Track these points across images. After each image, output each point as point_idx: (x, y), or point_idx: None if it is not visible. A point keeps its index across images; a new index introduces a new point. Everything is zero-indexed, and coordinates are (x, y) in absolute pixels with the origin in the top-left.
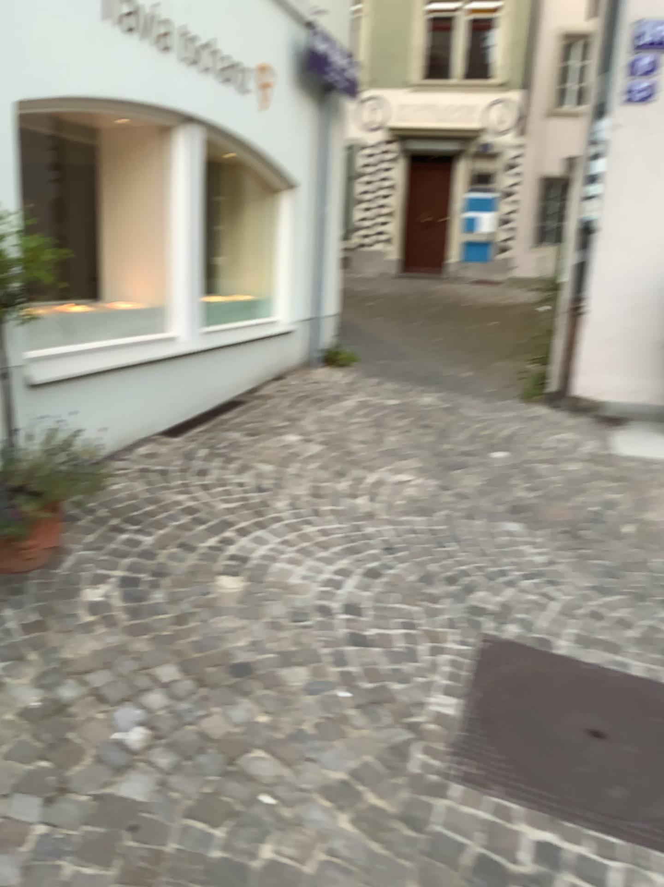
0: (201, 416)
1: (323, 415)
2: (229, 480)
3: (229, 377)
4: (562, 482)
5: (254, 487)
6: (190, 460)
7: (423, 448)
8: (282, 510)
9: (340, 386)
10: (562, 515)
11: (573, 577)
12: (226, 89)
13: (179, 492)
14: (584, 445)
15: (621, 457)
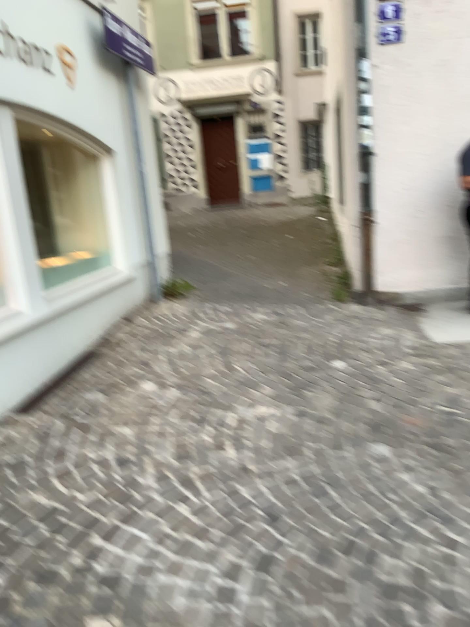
0: (56, 380)
1: (172, 353)
2: (89, 457)
3: (79, 335)
4: (403, 385)
5: (116, 461)
6: (46, 441)
7: (270, 372)
8: (149, 488)
9: (181, 320)
10: (418, 424)
11: (463, 508)
12: (25, 70)
13: (35, 490)
14: (405, 339)
15: (438, 344)
